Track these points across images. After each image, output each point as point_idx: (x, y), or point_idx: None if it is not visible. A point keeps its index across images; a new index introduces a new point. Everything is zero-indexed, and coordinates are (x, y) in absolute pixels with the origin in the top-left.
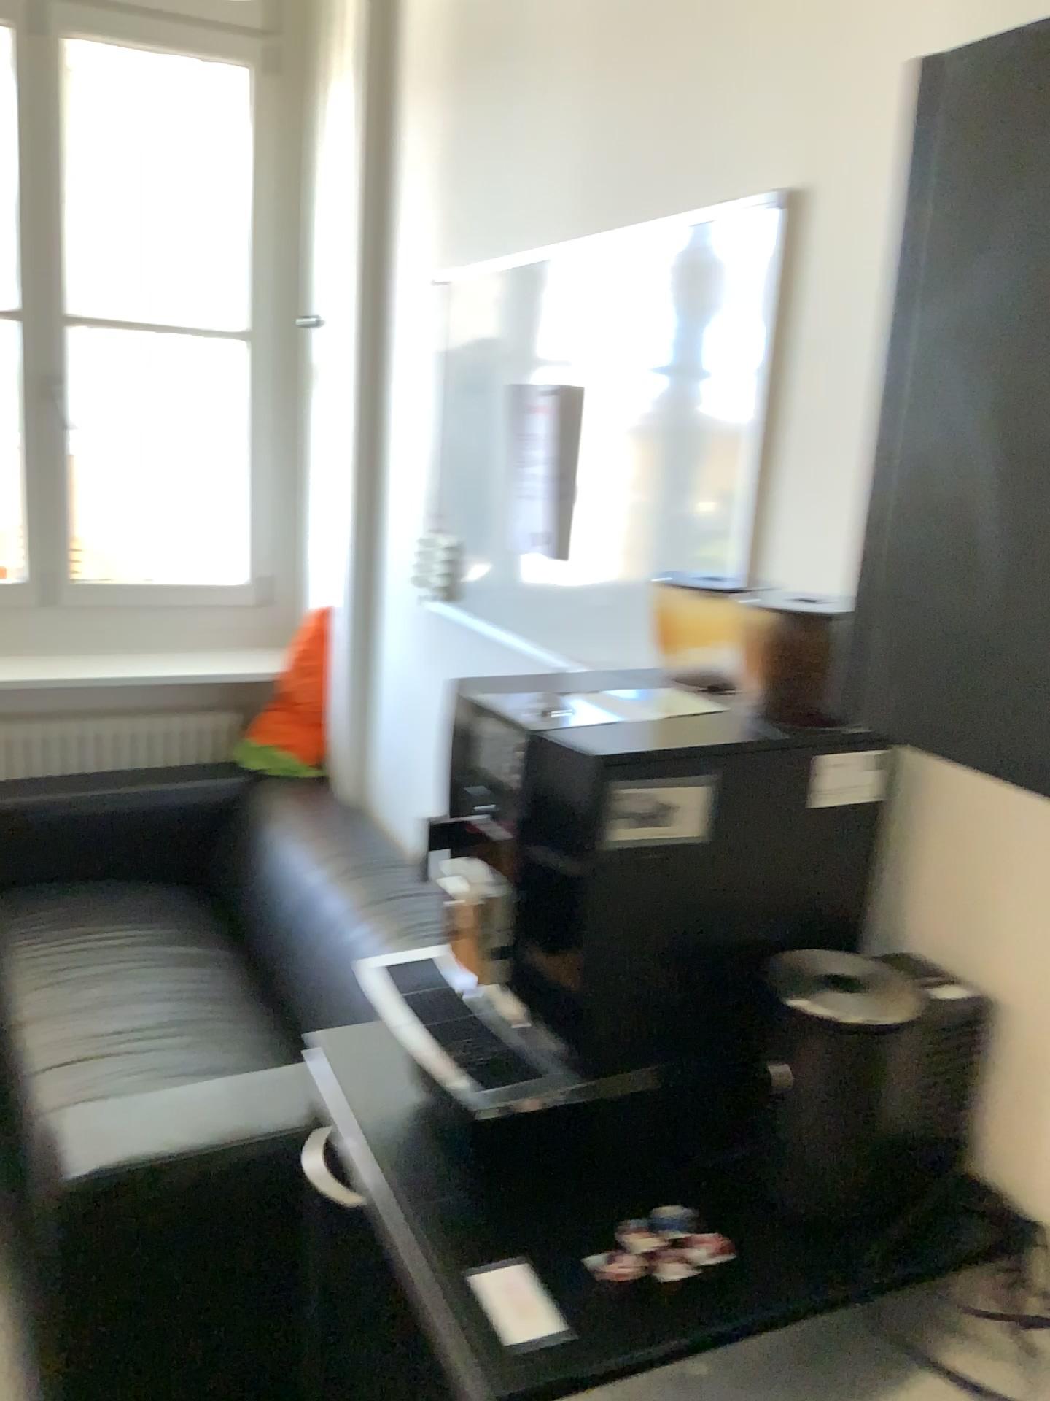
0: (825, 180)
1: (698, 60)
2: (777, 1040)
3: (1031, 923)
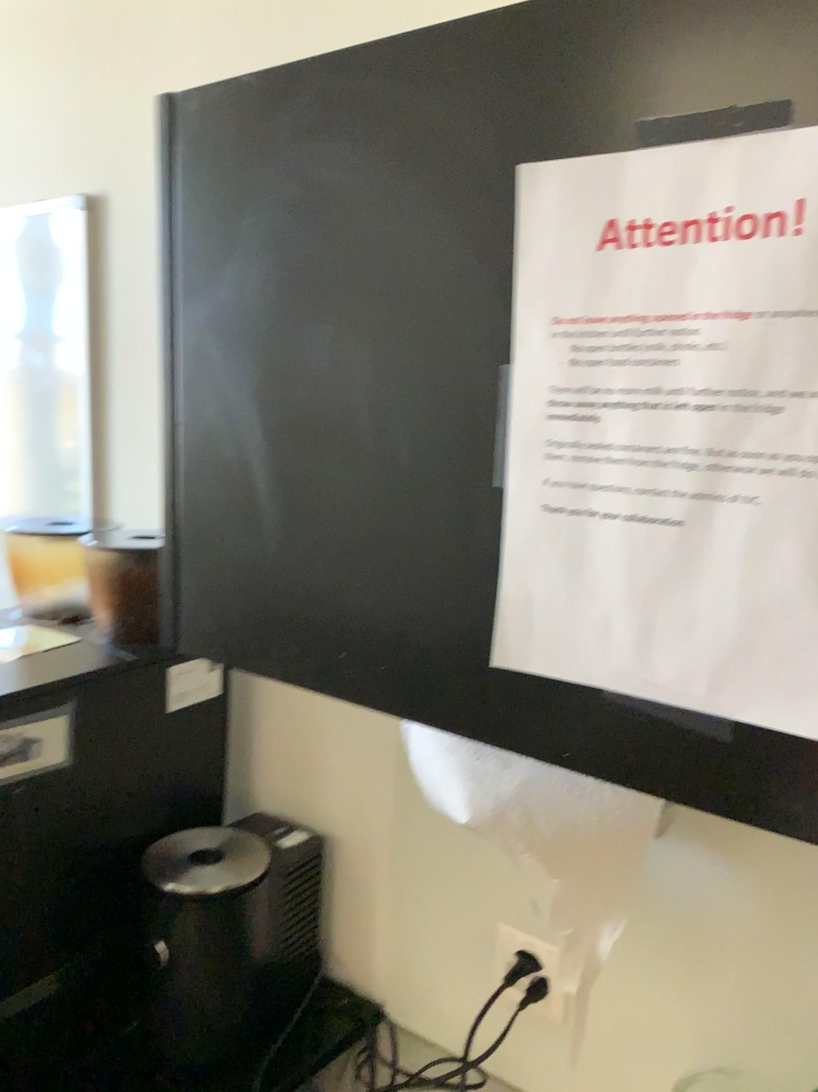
0: (124, 189)
1: (6, 79)
2: (156, 920)
3: (346, 771)
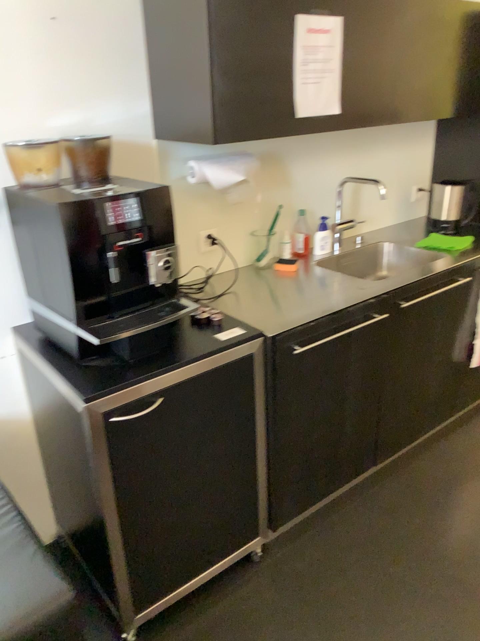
0: None
1: None
2: None
3: None
